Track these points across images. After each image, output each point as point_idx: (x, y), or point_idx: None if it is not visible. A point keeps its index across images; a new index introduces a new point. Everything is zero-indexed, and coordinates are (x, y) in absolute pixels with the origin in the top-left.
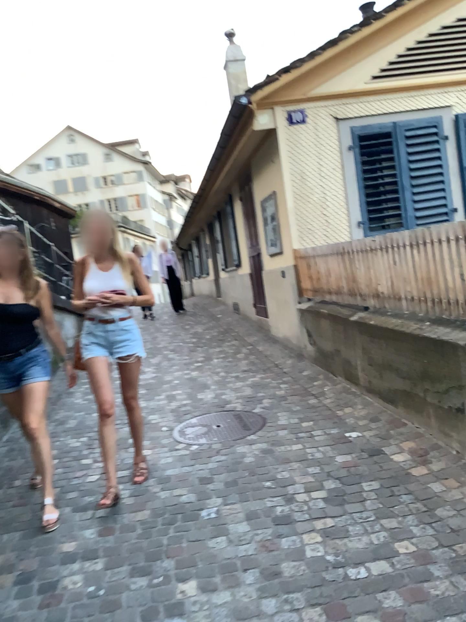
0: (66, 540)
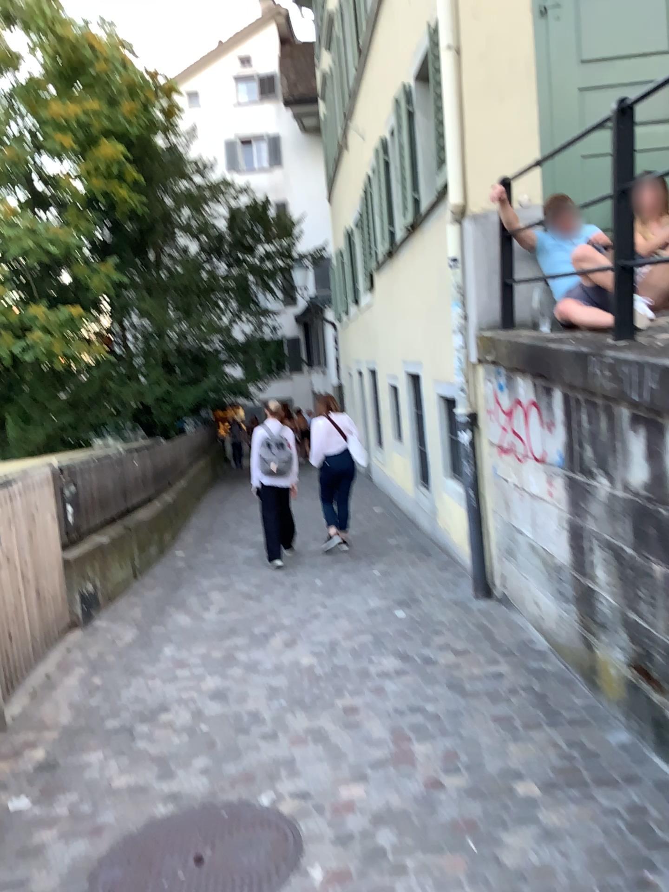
0: (413, 678)
